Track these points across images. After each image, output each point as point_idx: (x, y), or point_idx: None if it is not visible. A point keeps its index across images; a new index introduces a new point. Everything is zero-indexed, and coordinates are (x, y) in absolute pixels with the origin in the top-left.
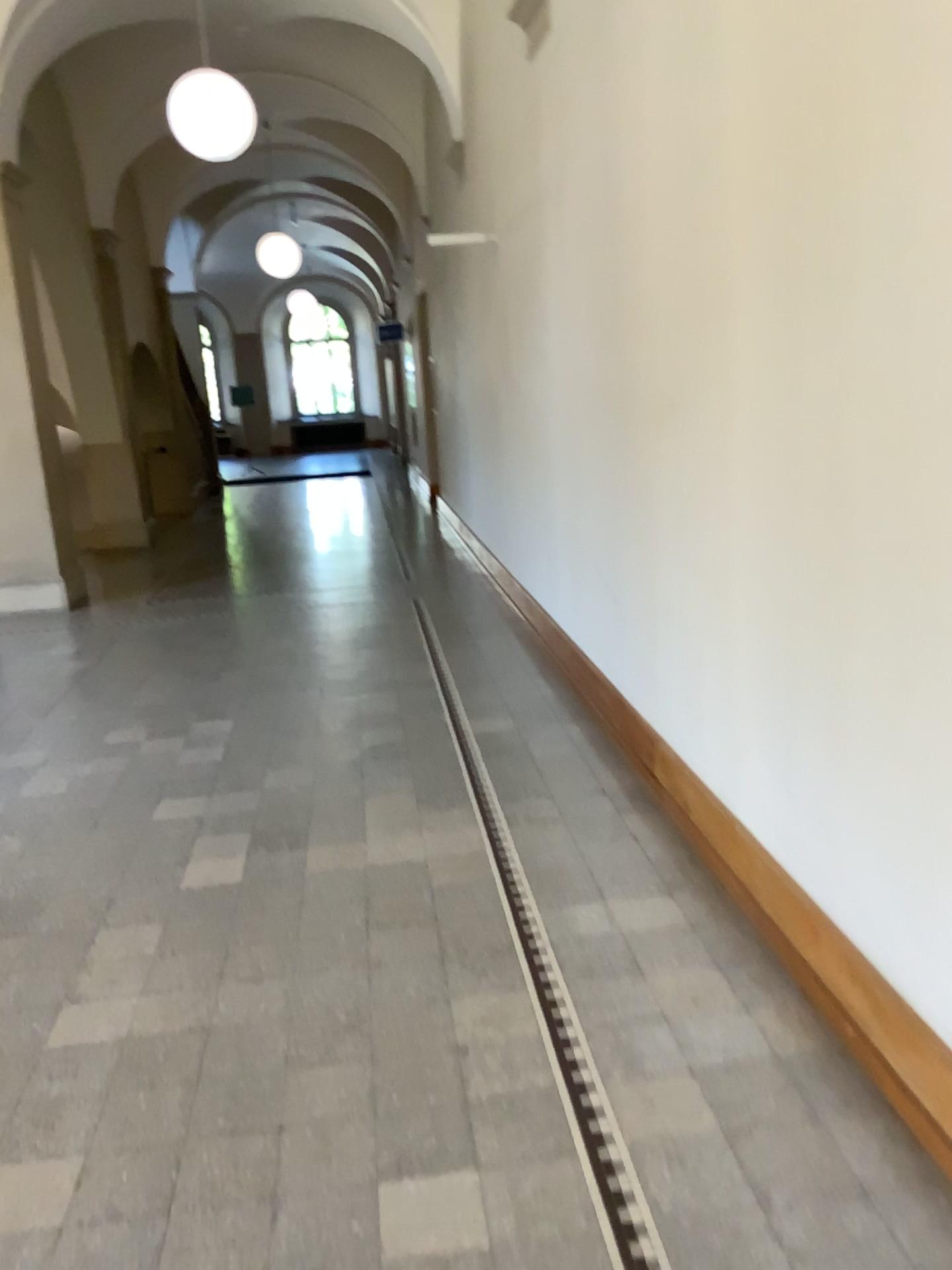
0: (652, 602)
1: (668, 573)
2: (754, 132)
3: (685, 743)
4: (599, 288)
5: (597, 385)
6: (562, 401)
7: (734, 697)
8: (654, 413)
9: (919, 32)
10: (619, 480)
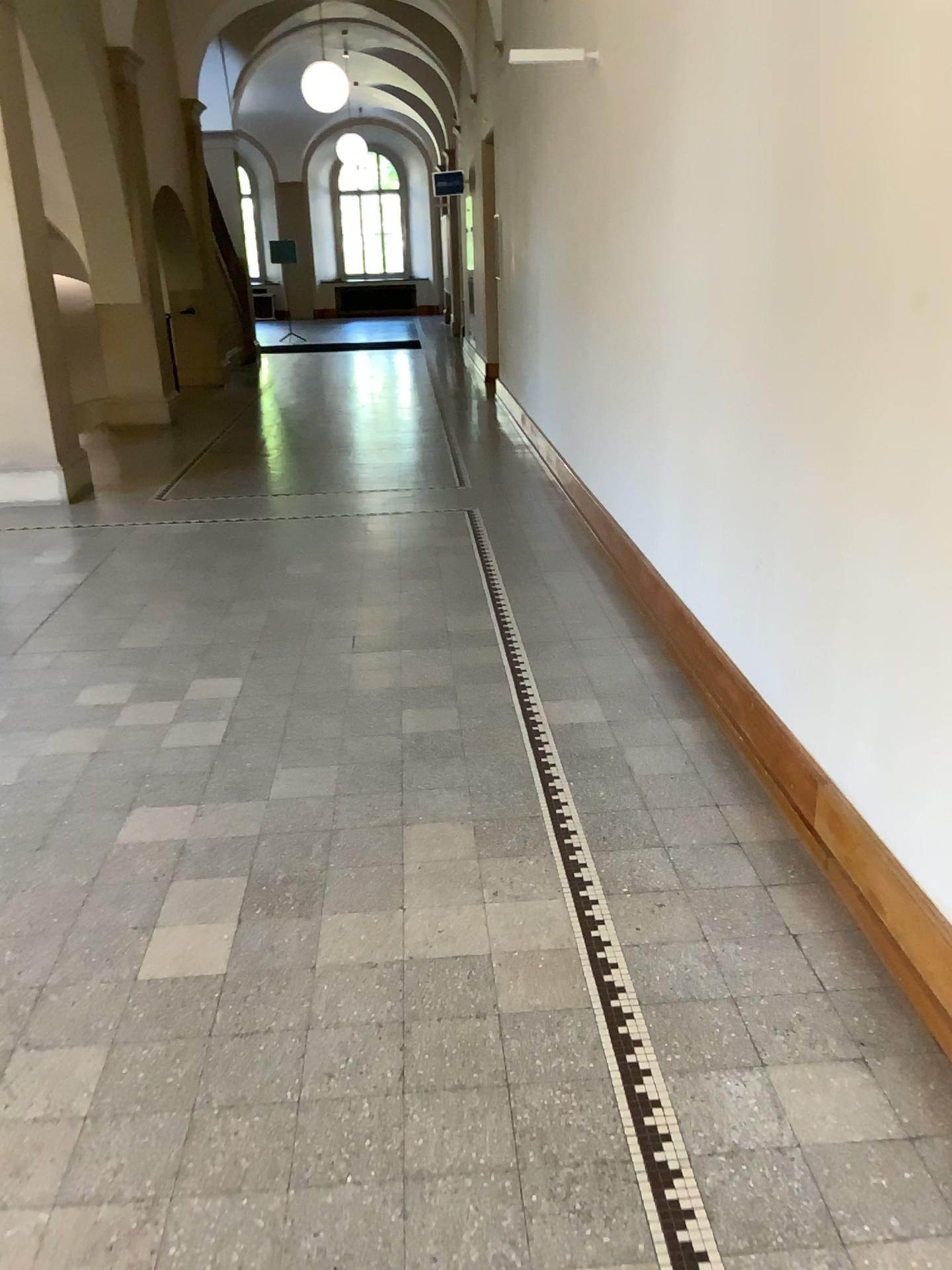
0: (830, 589)
1: (869, 556)
2: None
3: (874, 804)
4: (777, 112)
5: (758, 261)
6: (692, 280)
7: None
8: (870, 310)
9: None
10: (787, 403)
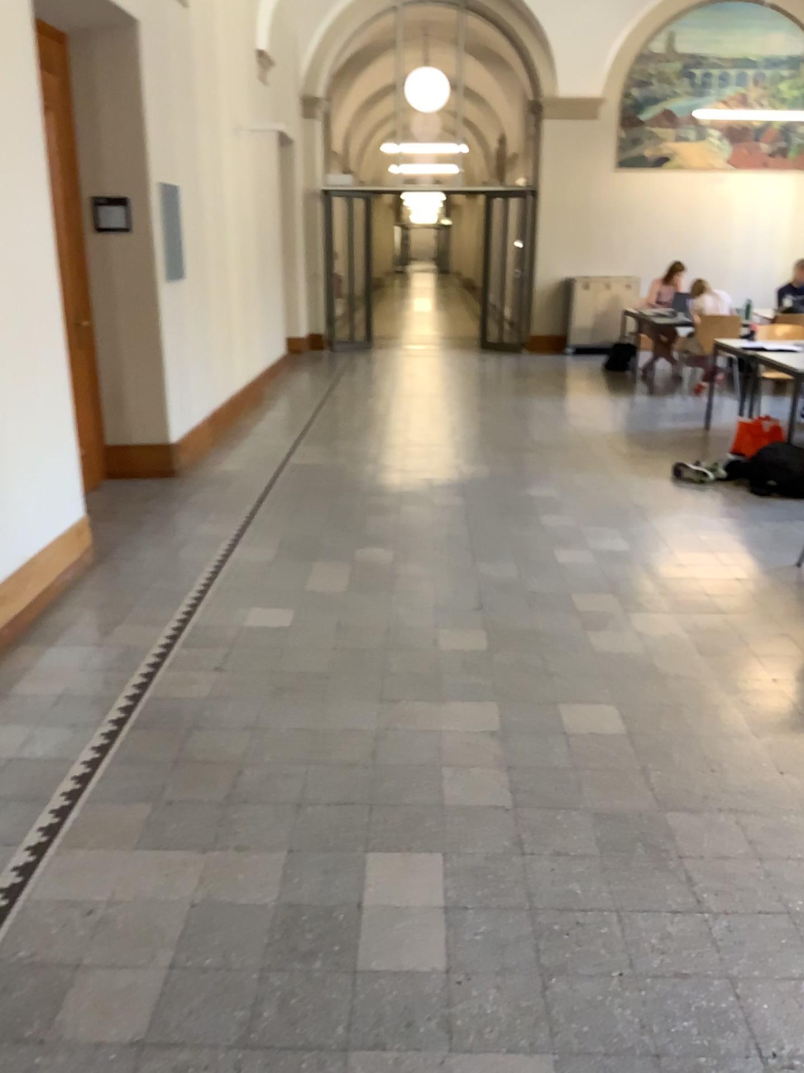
0: None
1: None
2: None
3: None
4: None
5: None
6: None
7: None
8: None
9: None
10: None
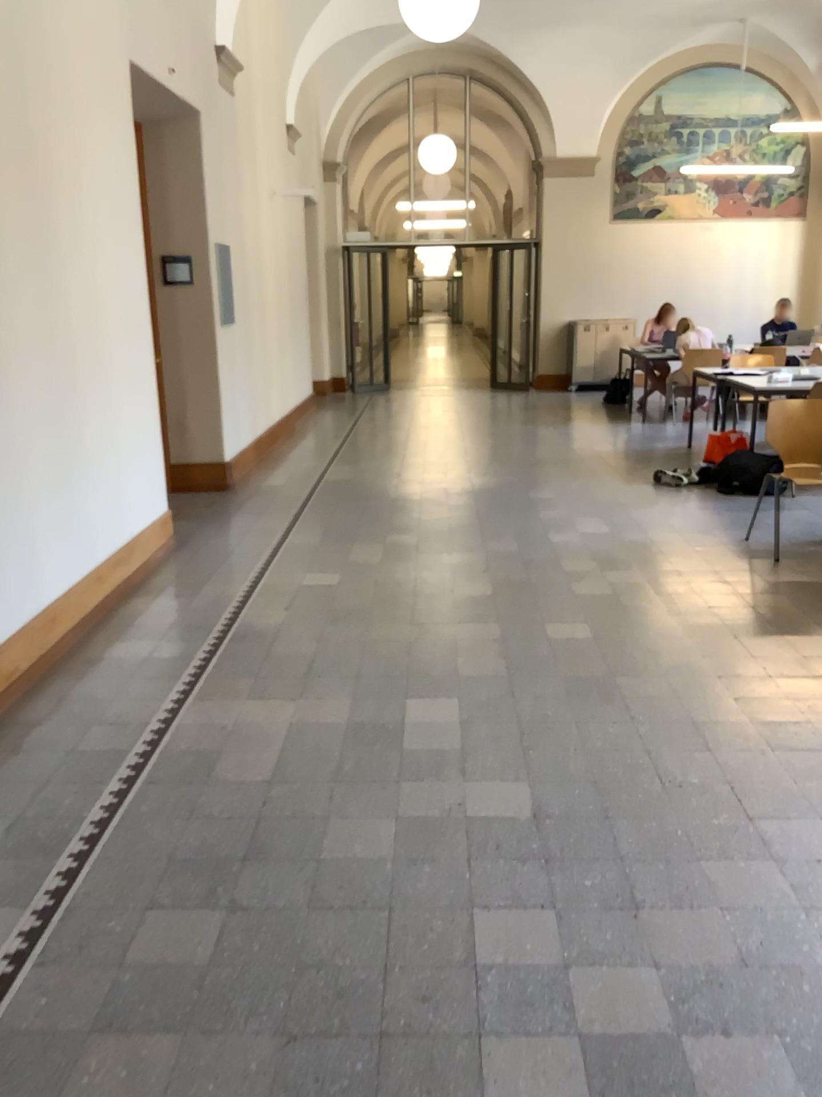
0: None
1: None
2: (15, 141)
3: None
4: None
5: None
6: None
7: (38, 520)
8: None
9: (87, 169)
10: None
